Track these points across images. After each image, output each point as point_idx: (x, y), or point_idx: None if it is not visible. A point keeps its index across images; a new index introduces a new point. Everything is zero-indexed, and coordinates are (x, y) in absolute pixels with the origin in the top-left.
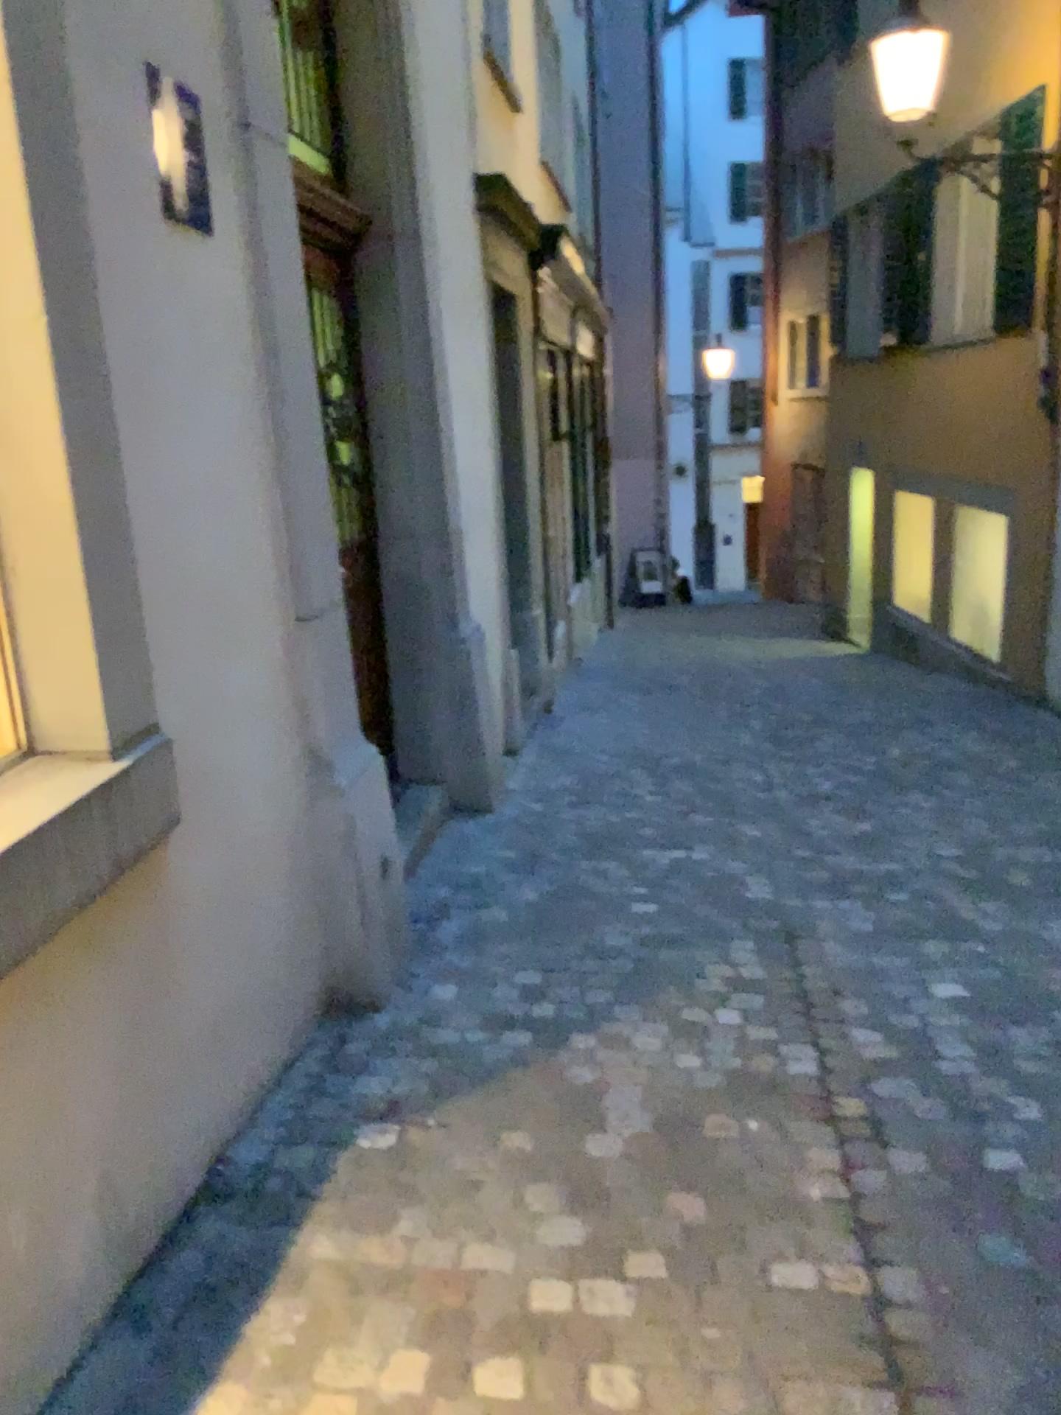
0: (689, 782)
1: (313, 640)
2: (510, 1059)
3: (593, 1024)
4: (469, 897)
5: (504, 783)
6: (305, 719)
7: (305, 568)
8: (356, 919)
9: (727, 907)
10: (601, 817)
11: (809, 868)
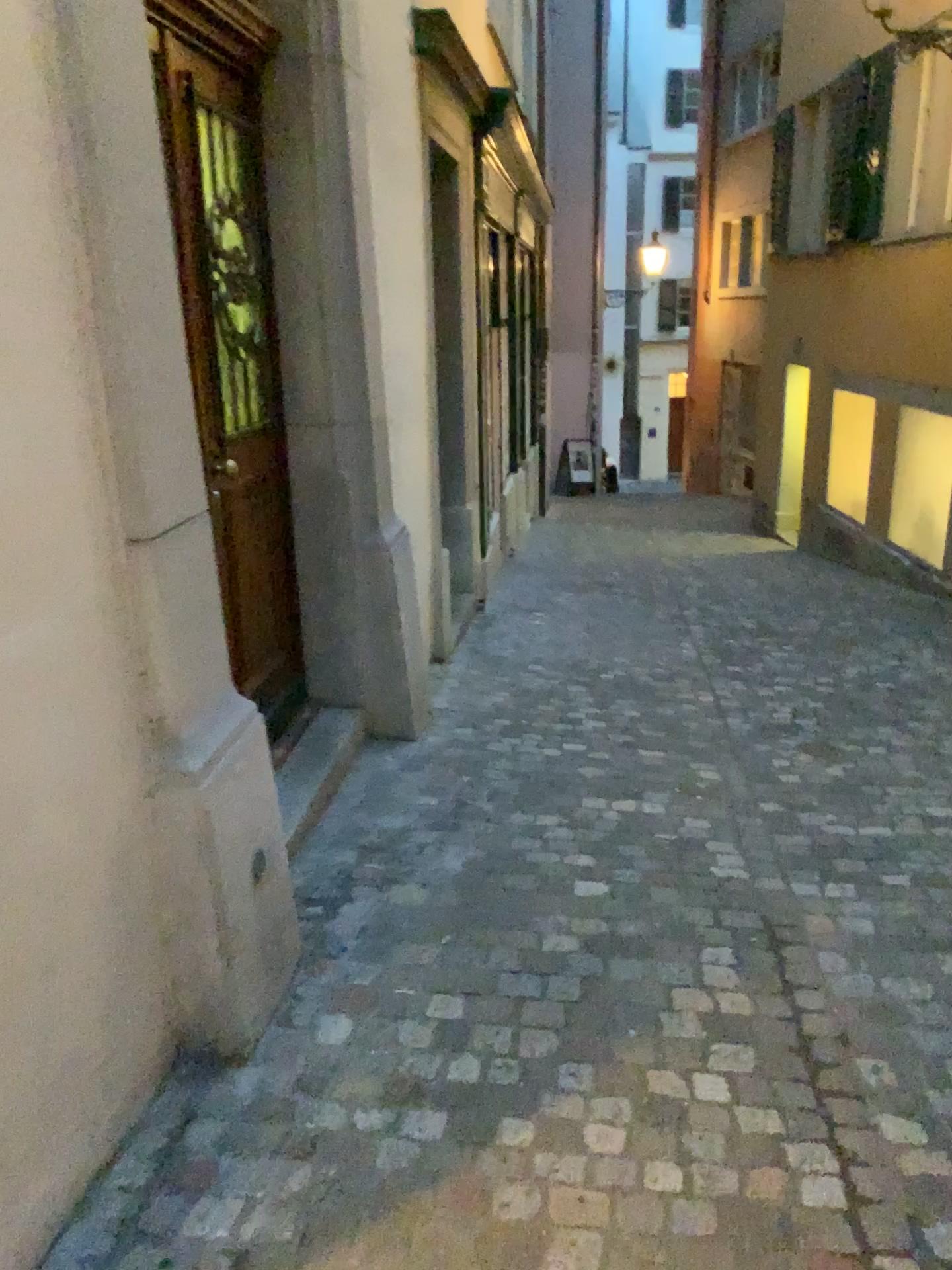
0: (635, 708)
1: (157, 572)
2: (416, 1170)
3: (530, 1101)
4: (380, 867)
5: (430, 703)
6: (144, 681)
7: (144, 471)
8: (217, 944)
9: (692, 892)
10: (538, 751)
11: (784, 833)
